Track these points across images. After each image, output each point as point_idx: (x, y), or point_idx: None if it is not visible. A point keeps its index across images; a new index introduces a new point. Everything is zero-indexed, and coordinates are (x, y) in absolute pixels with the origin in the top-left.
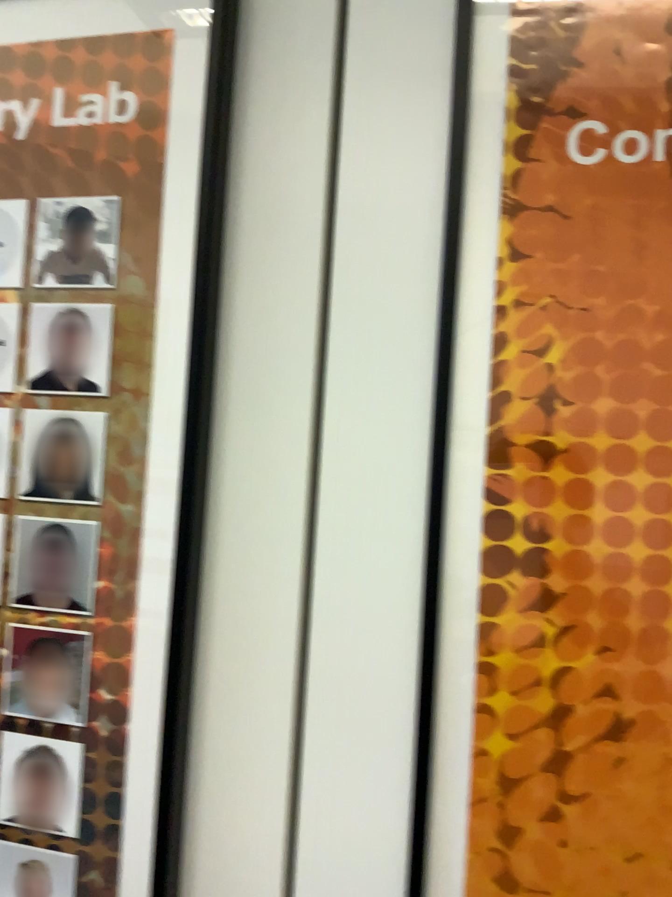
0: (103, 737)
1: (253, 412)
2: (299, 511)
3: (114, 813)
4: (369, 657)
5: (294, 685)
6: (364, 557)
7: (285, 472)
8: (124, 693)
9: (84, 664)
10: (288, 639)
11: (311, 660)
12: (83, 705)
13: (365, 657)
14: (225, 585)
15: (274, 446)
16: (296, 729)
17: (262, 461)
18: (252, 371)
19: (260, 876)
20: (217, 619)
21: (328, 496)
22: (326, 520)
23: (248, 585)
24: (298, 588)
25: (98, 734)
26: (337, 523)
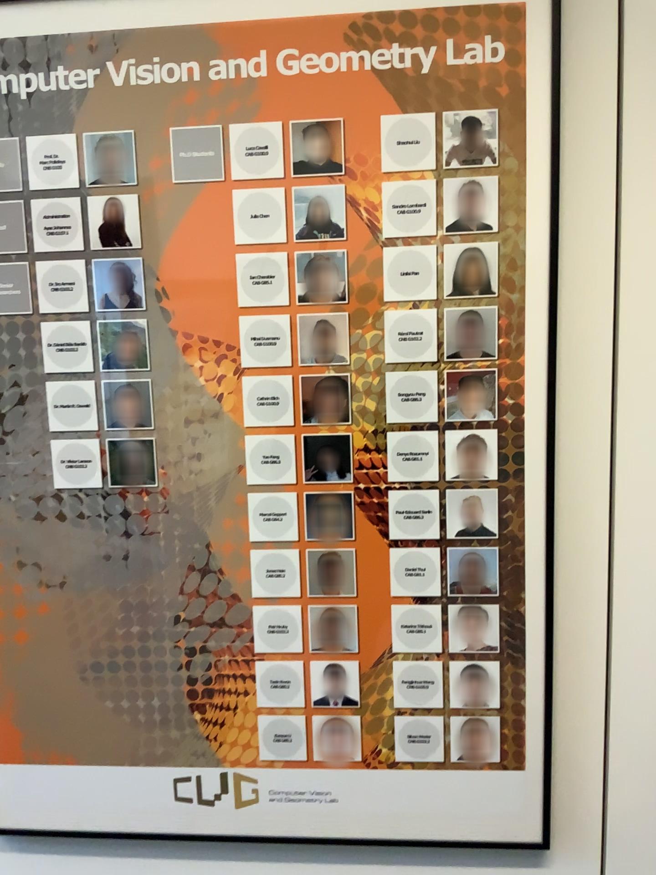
0: (509, 423)
1: (576, 232)
2: (608, 284)
3: (521, 461)
4: (653, 357)
5: (610, 380)
6: (647, 305)
7: (599, 264)
8: (520, 397)
9: (492, 386)
10: (605, 355)
11: (620, 364)
12: (495, 408)
13: (650, 358)
14: (566, 332)
15: (591, 250)
16: (613, 403)
17: (584, 259)
18: (573, 208)
19: (599, 482)
20: (562, 351)
21: (624, 274)
22: (624, 287)
23: (581, 329)
24: (609, 327)
25: (506, 422)
26: (630, 288)
